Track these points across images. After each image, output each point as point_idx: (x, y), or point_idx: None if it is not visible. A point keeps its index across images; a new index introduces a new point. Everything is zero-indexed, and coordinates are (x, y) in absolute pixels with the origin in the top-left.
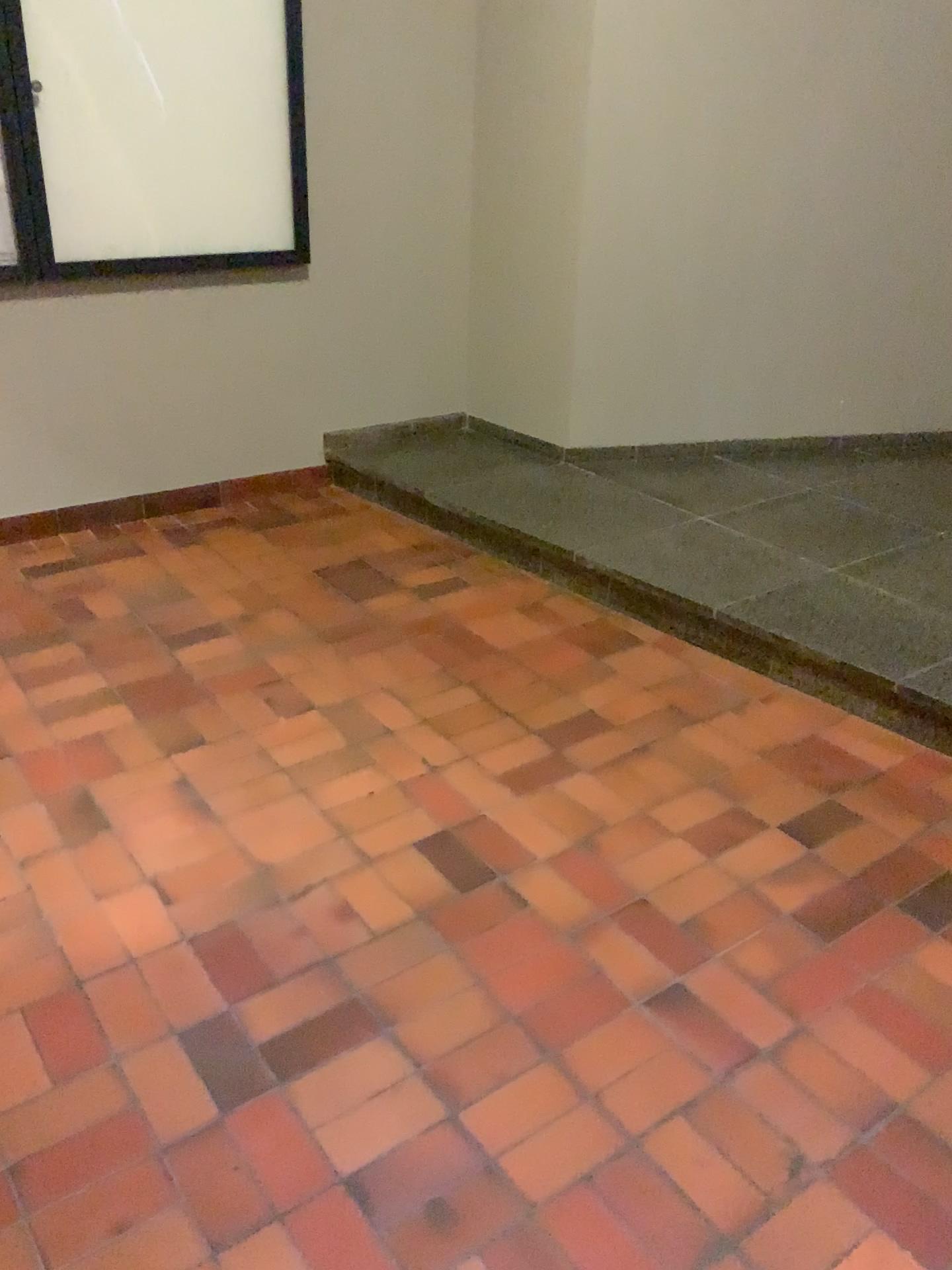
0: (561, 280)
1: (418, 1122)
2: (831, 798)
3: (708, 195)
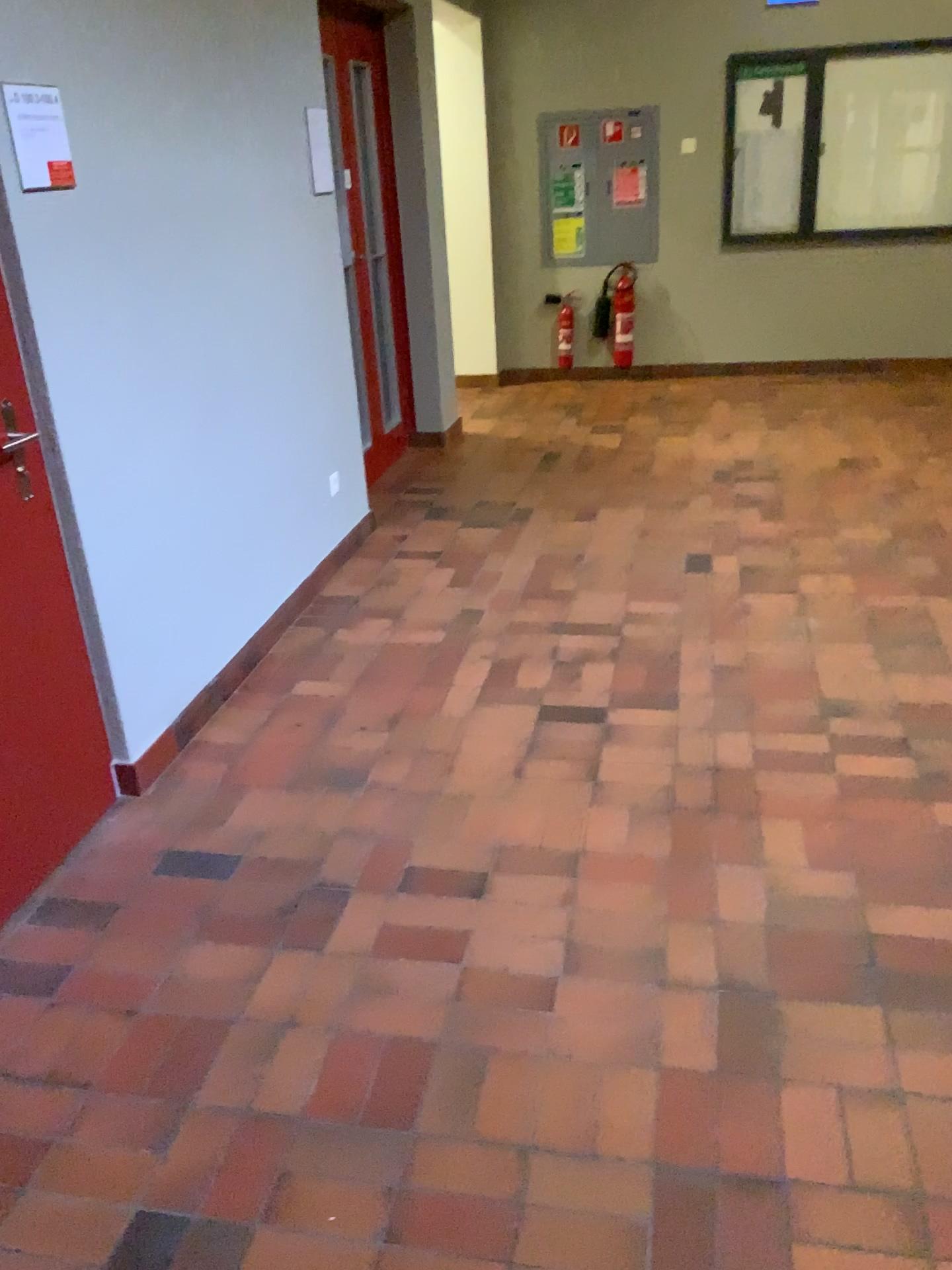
0: None
1: (767, 490)
2: None
3: None
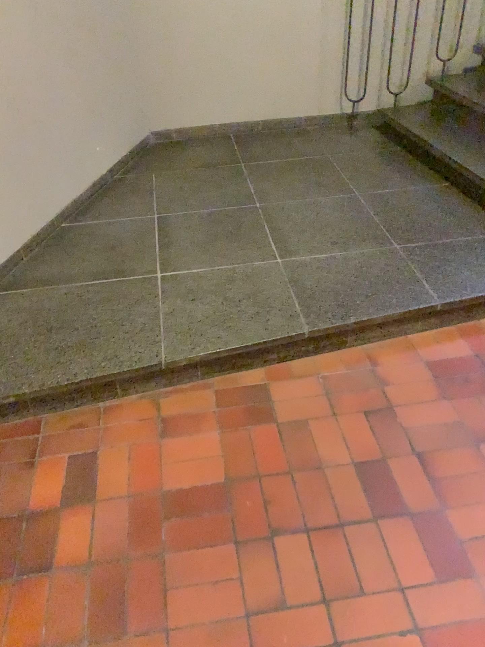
0: None
1: None
2: None
3: None
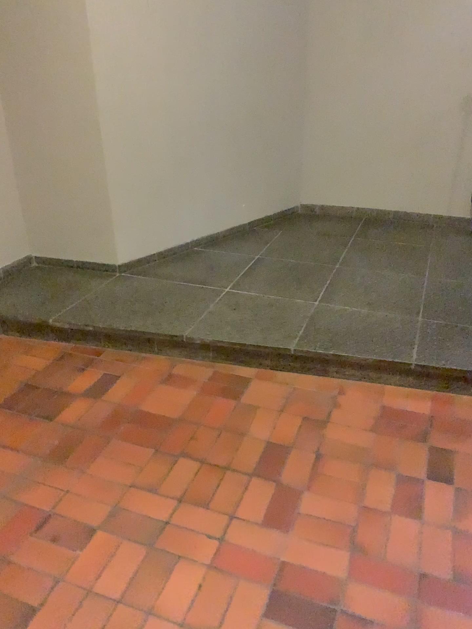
0: (93, 163)
1: None
2: (429, 444)
3: (167, 100)
